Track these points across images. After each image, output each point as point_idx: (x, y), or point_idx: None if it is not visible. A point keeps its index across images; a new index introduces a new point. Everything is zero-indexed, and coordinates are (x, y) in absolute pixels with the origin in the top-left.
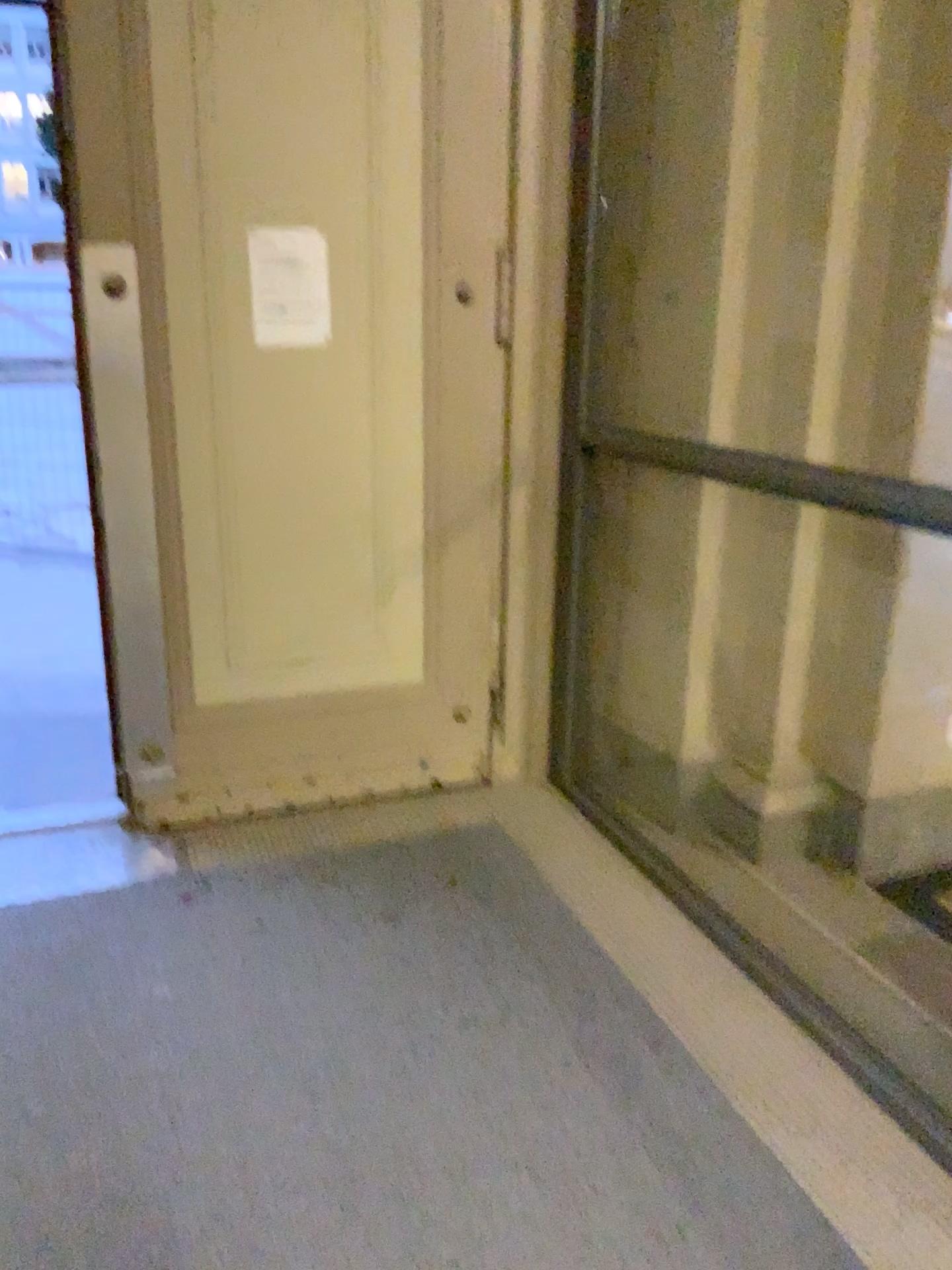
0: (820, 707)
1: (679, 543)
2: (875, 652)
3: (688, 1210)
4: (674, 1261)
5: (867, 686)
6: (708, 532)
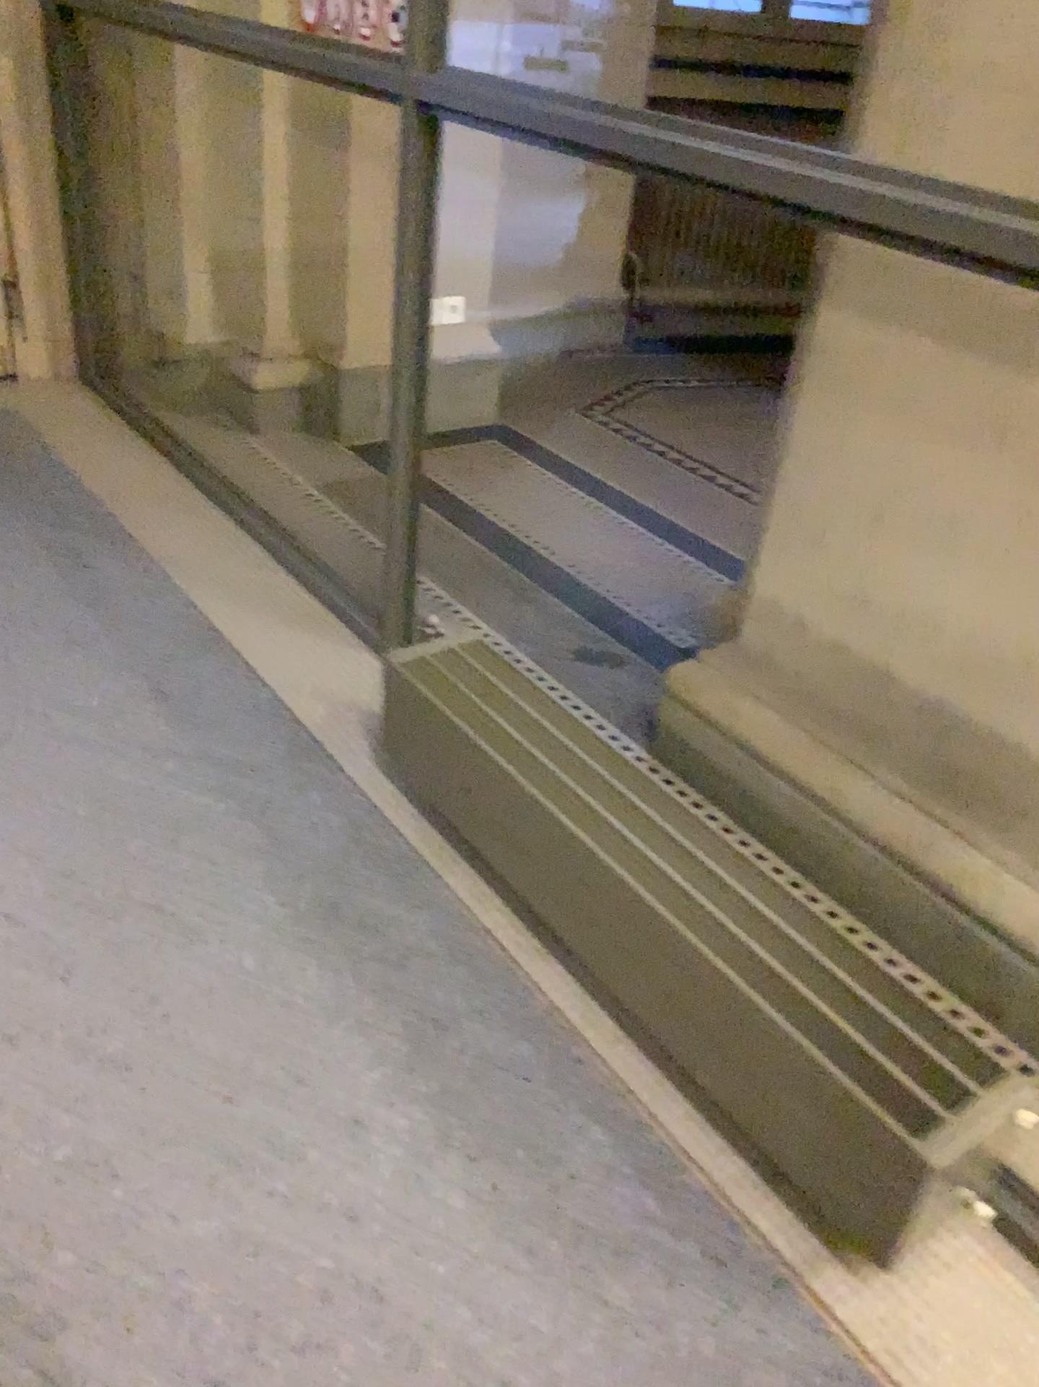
0: (291, 281)
1: (158, 116)
2: (333, 228)
3: (105, 627)
4: (83, 650)
5: (329, 260)
6: (179, 103)
